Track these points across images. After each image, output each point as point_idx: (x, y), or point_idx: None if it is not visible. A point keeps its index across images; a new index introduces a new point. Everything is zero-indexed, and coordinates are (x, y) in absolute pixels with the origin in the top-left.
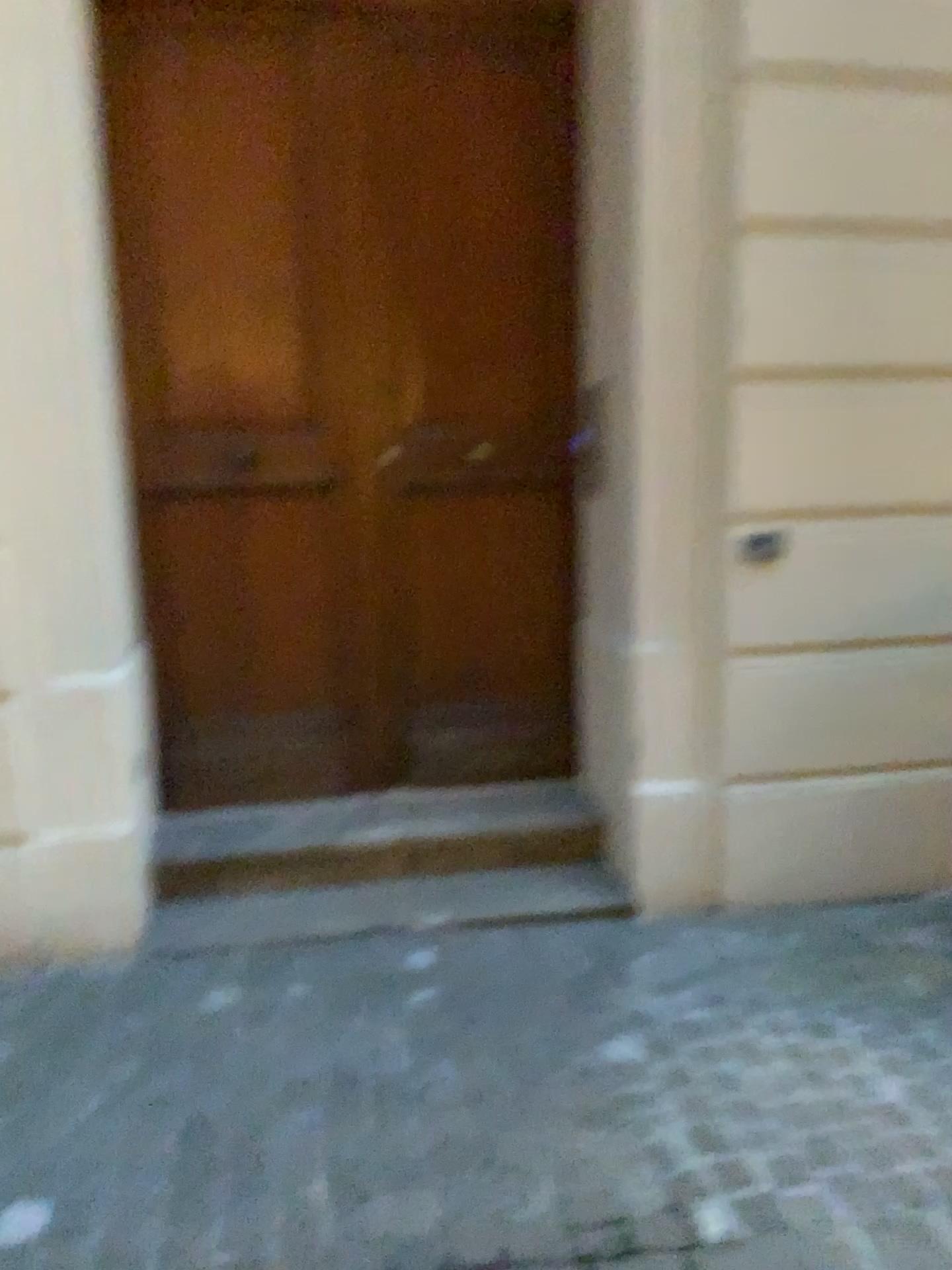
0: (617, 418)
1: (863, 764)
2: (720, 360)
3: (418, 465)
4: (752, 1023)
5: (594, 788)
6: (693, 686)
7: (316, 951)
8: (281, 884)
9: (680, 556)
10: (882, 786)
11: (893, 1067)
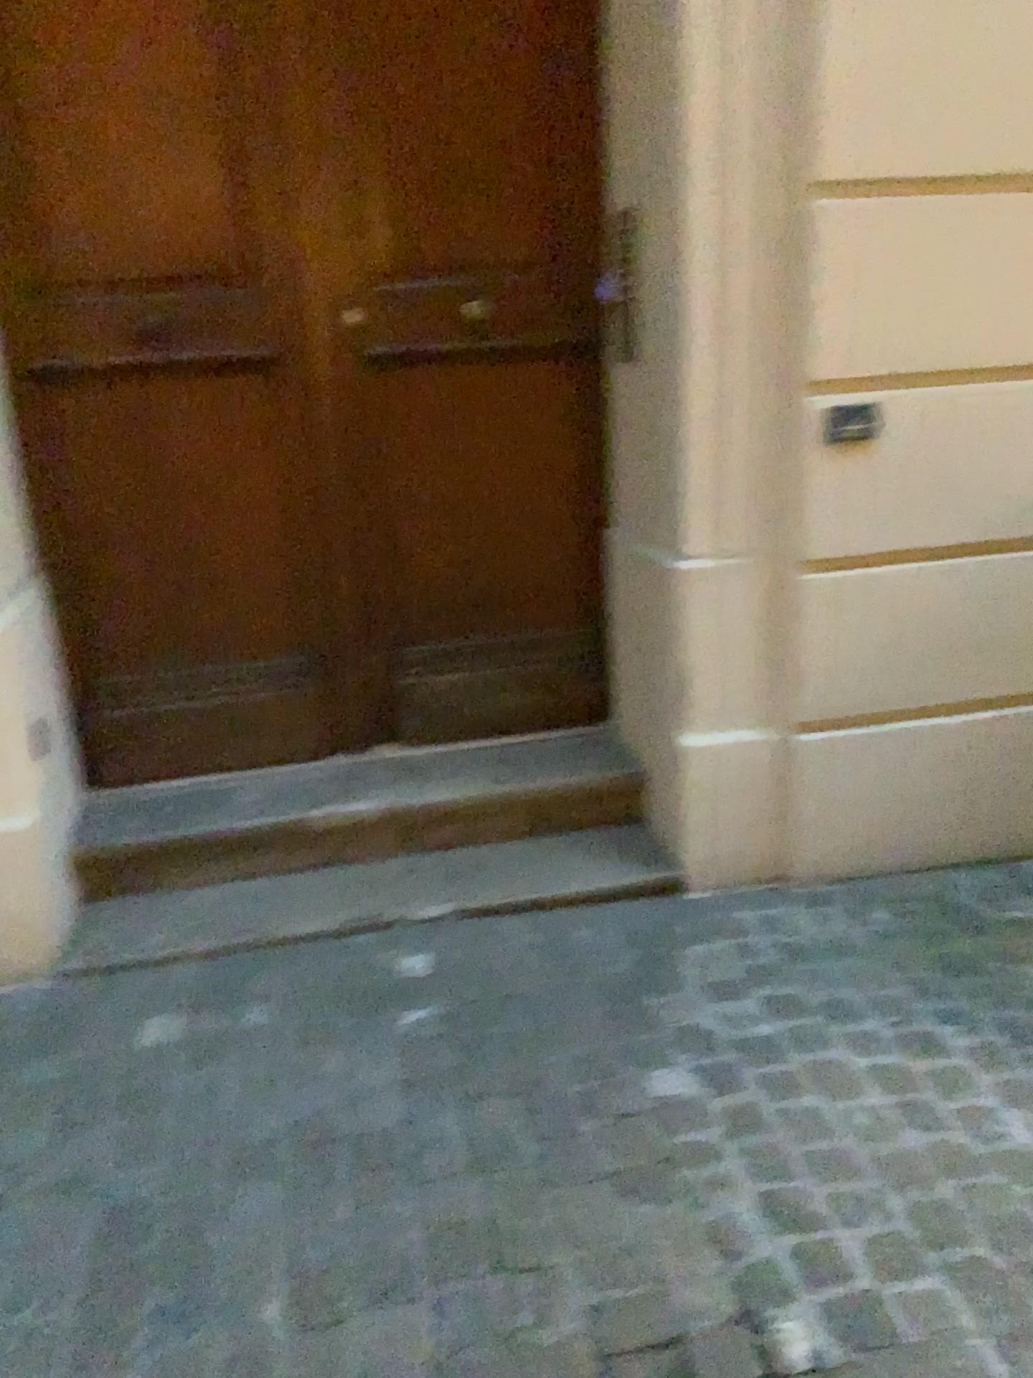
0: (653, 250)
1: (969, 700)
2: (793, 161)
3: (390, 324)
4: (835, 1046)
5: (629, 735)
6: (755, 609)
7: (281, 961)
8: (240, 871)
9: (739, 438)
10: (992, 726)
11: (1020, 1105)
